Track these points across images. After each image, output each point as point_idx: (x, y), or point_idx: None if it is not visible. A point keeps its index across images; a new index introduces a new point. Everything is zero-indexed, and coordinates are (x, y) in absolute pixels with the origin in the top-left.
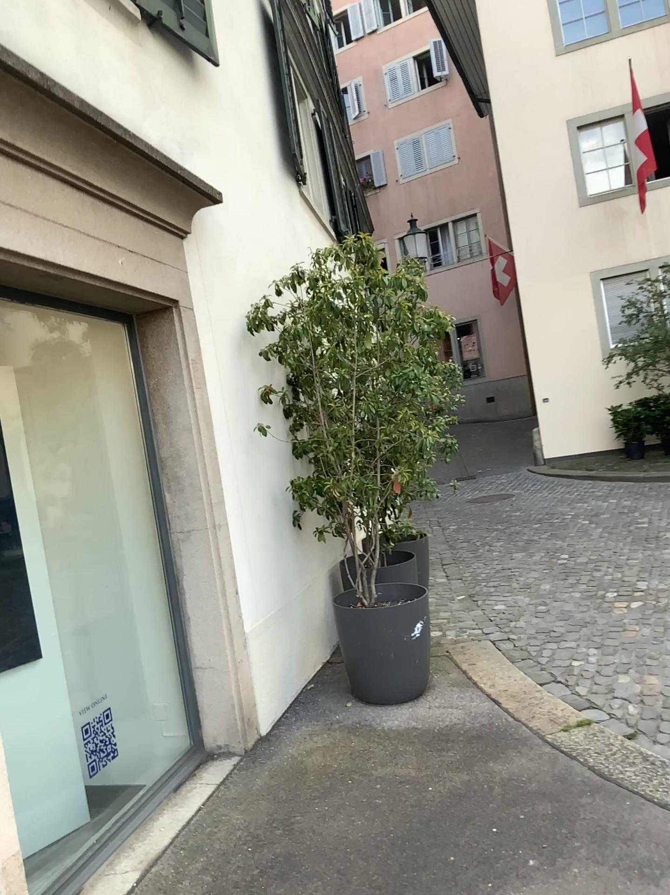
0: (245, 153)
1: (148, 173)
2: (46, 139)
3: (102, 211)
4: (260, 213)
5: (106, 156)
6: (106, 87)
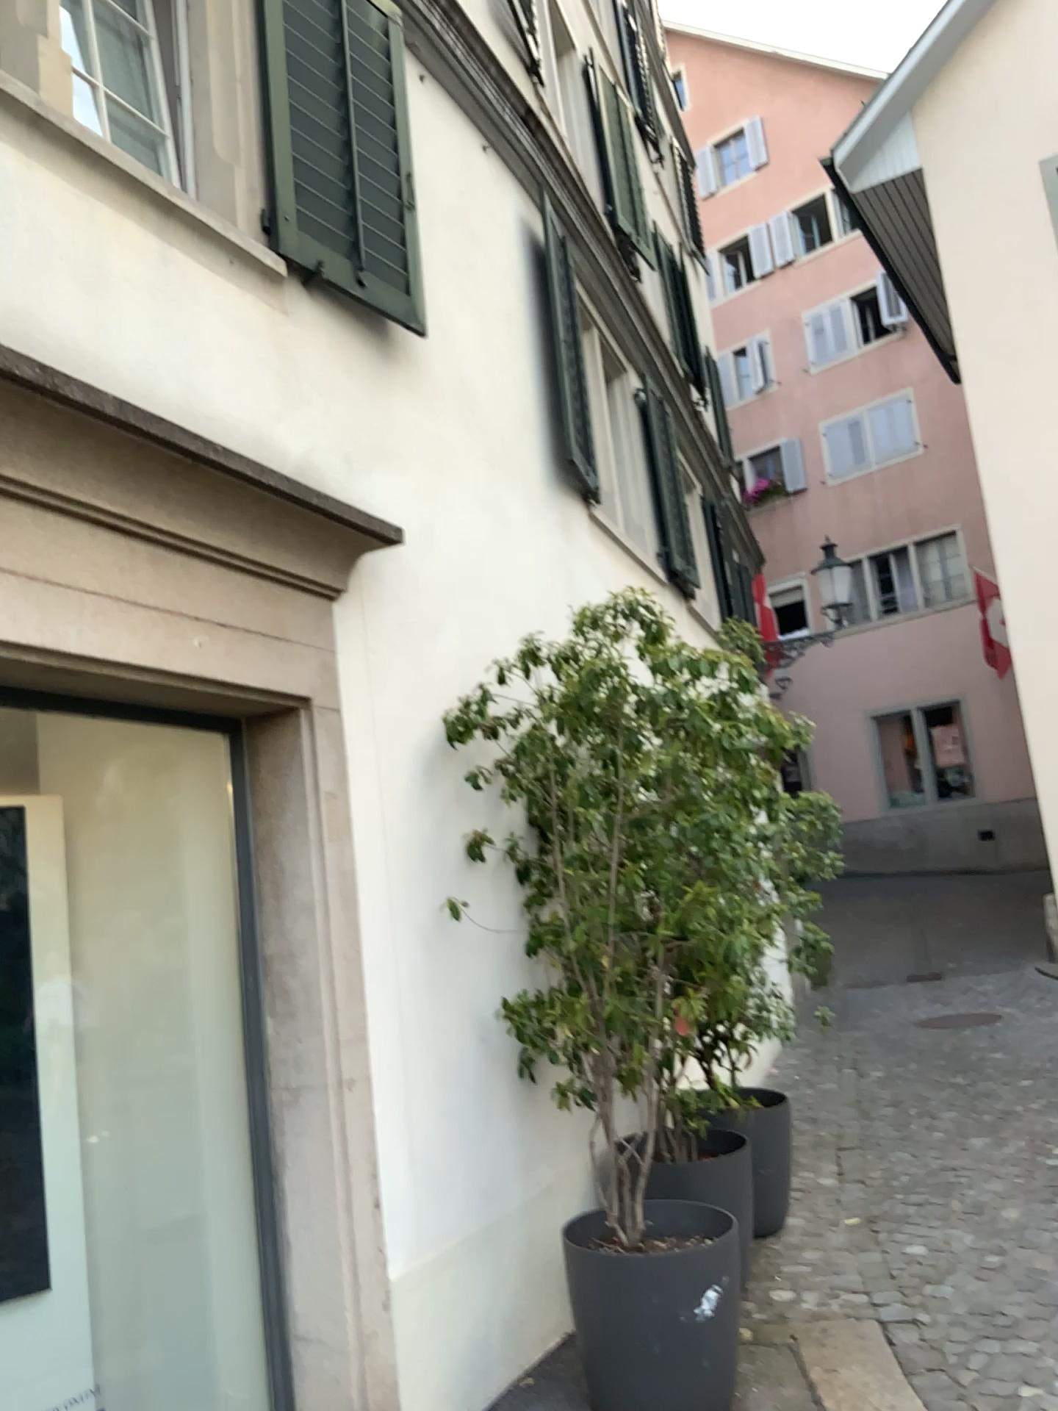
0: (481, 461)
1: (263, 503)
2: (60, 463)
3: (166, 566)
4: (500, 553)
5: (179, 482)
6: (207, 379)
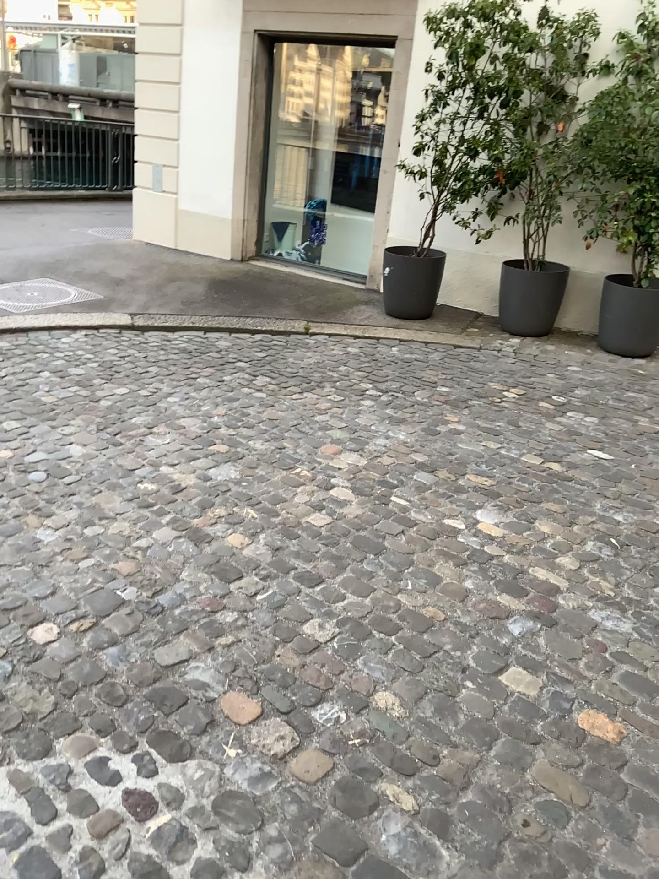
0: None
1: None
2: None
3: None
4: None
5: None
6: None
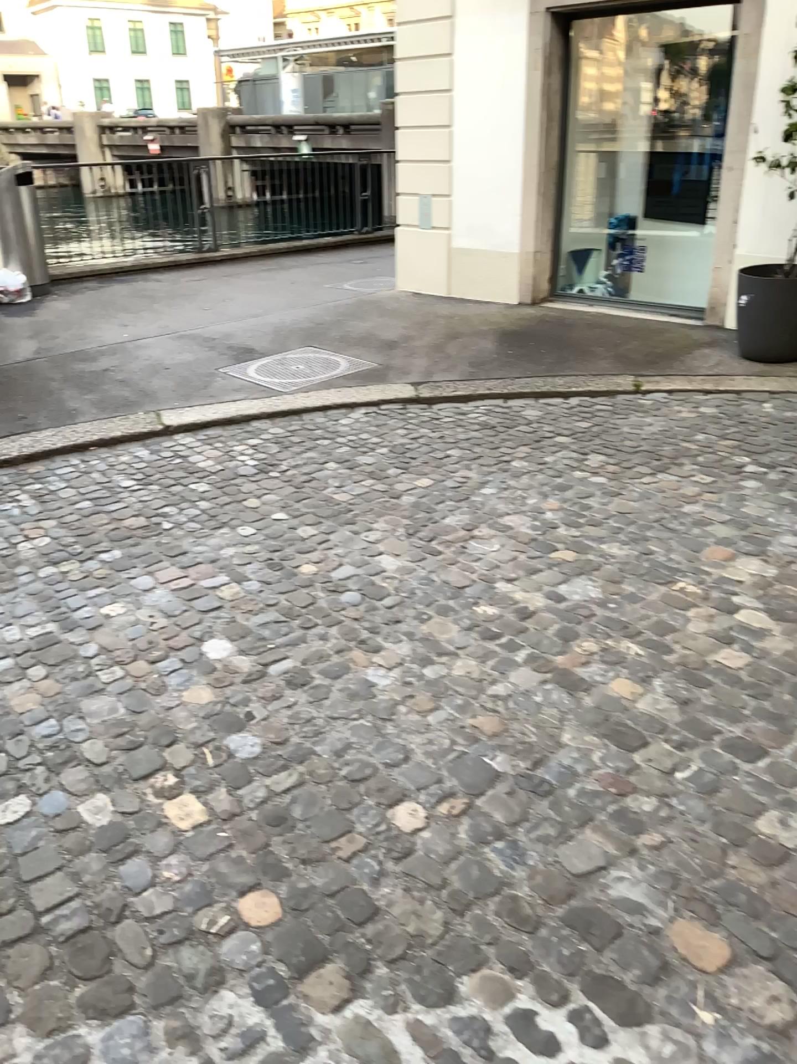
0: None
1: None
2: None
3: None
4: None
5: None
6: None
